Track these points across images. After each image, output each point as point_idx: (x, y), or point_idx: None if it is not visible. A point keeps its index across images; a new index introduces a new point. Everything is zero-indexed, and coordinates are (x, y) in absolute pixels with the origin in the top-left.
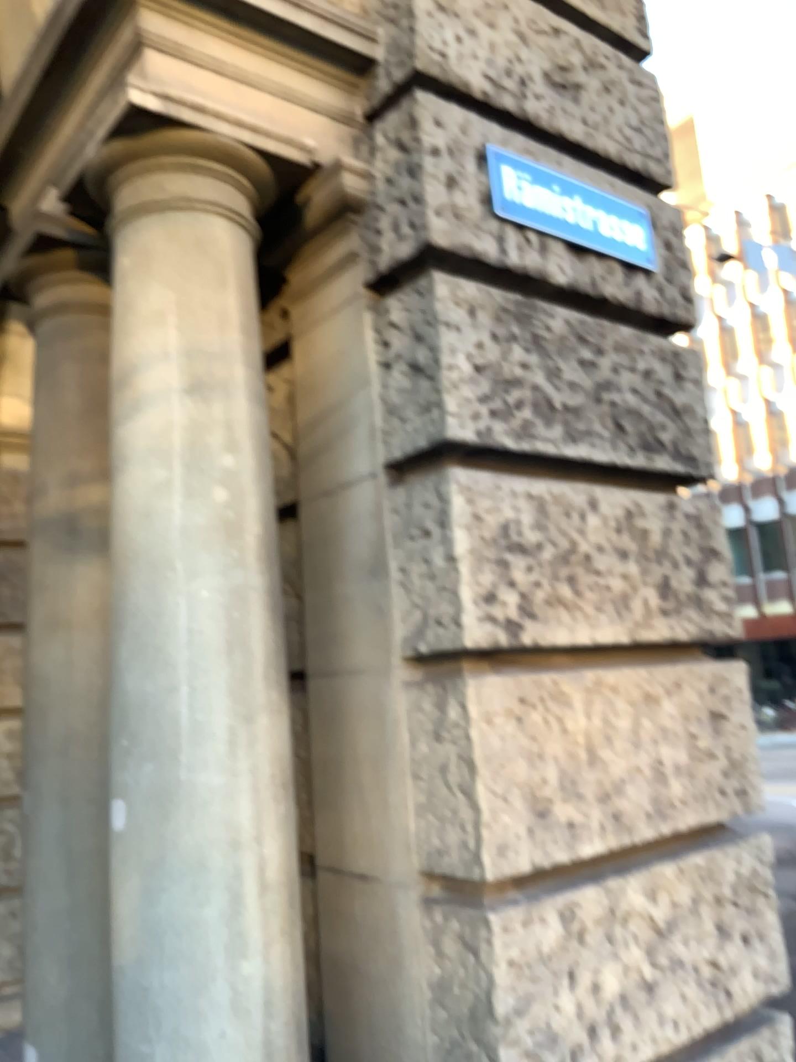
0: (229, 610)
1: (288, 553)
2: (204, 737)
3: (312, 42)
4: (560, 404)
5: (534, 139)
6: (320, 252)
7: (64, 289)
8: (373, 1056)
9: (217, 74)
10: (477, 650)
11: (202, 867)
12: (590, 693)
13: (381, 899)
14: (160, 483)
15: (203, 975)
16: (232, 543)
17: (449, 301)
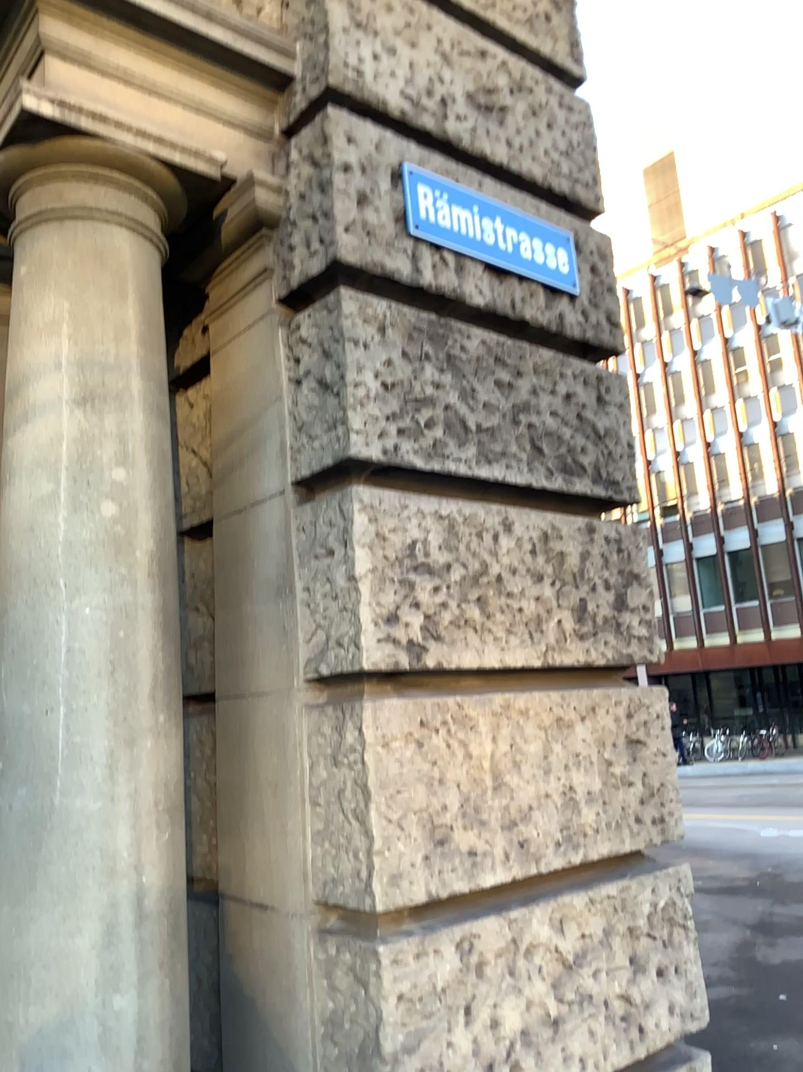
0: (114, 633)
1: (204, 575)
2: (83, 766)
3: (227, 57)
4: (476, 425)
5: (456, 159)
6: (236, 268)
7: None
8: None
9: (123, 84)
10: (377, 675)
11: (75, 903)
12: (500, 720)
13: (280, 934)
14: (45, 500)
15: (71, 1018)
16: (120, 562)
17: (358, 318)
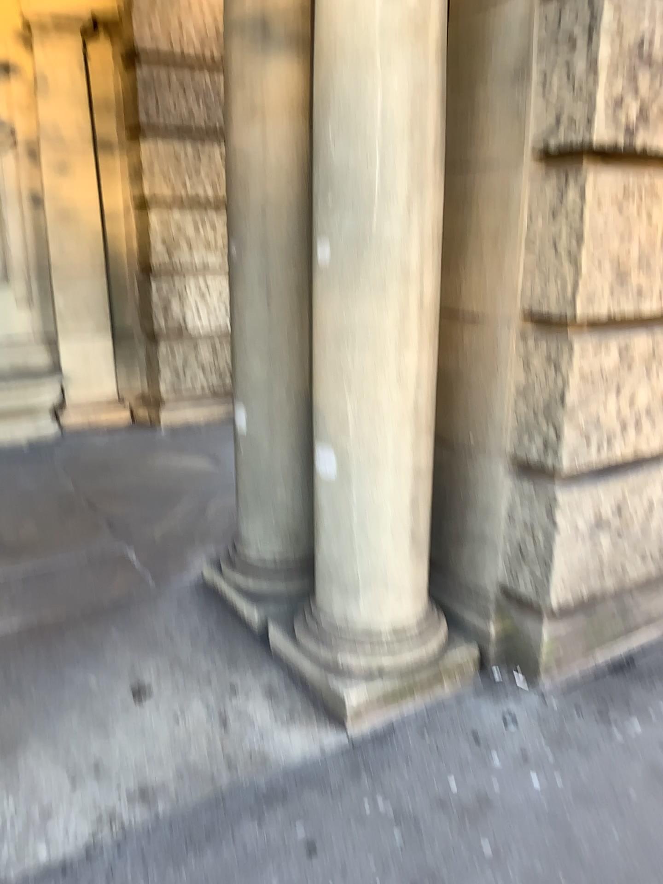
0: (412, 102)
1: None
2: (388, 200)
3: None
4: None
5: None
6: None
7: None
8: (465, 428)
9: None
10: (594, 150)
11: (383, 290)
12: None
13: (484, 331)
14: None
15: (380, 357)
16: (417, 44)
17: None
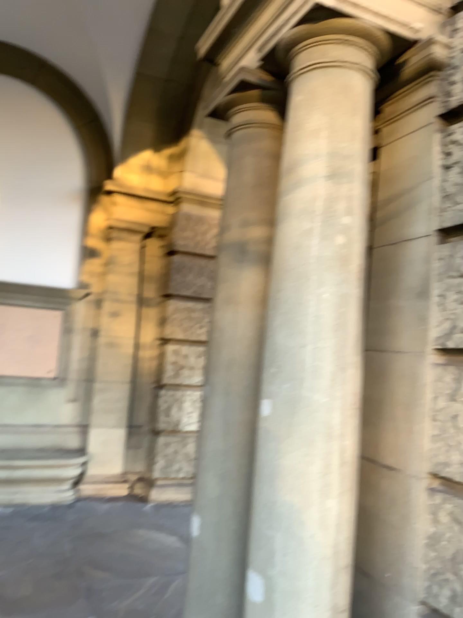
0: (341, 307)
1: None
2: (320, 376)
3: None
4: None
5: None
6: (408, 94)
7: (251, 113)
8: (385, 566)
9: None
10: None
11: (313, 446)
12: None
13: (401, 483)
14: (309, 229)
15: (308, 502)
16: (346, 268)
17: None
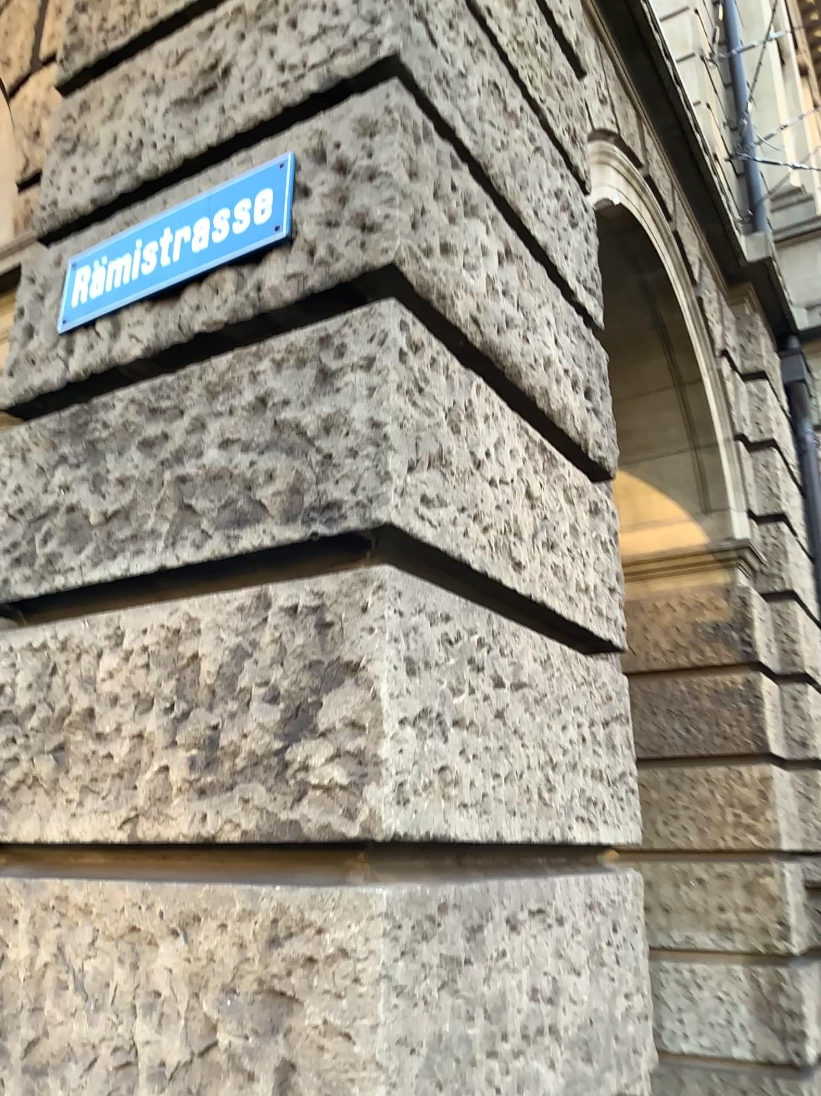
0: None
1: None
2: None
3: None
4: (104, 515)
5: (151, 194)
6: None
7: None
8: None
9: None
10: None
11: None
12: (50, 913)
13: None
14: None
15: None
16: None
17: (8, 458)
